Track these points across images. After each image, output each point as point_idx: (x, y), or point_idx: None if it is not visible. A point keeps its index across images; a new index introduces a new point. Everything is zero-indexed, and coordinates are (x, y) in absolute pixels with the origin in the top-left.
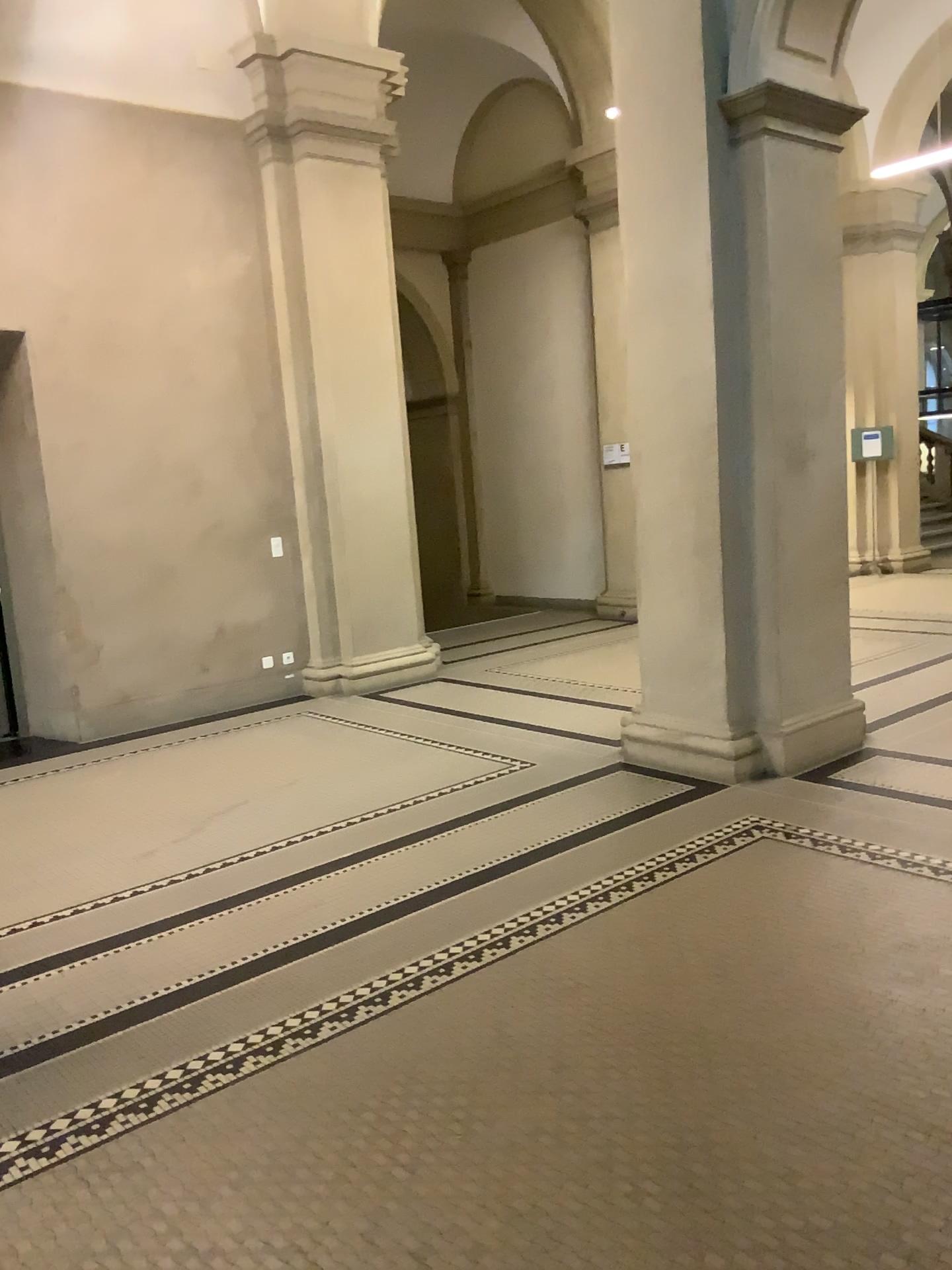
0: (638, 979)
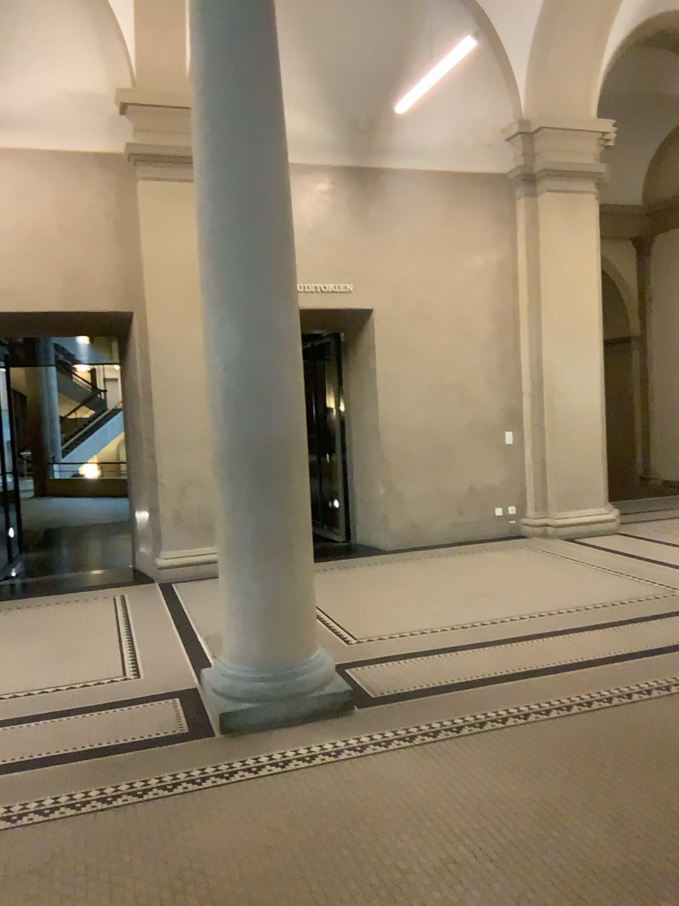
0: None
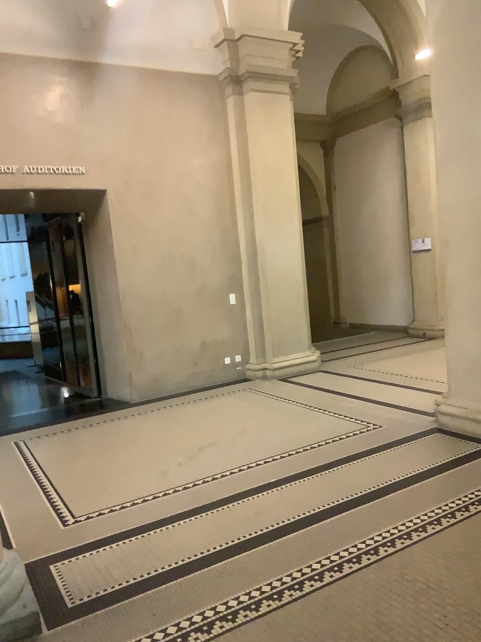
0: (468, 587)
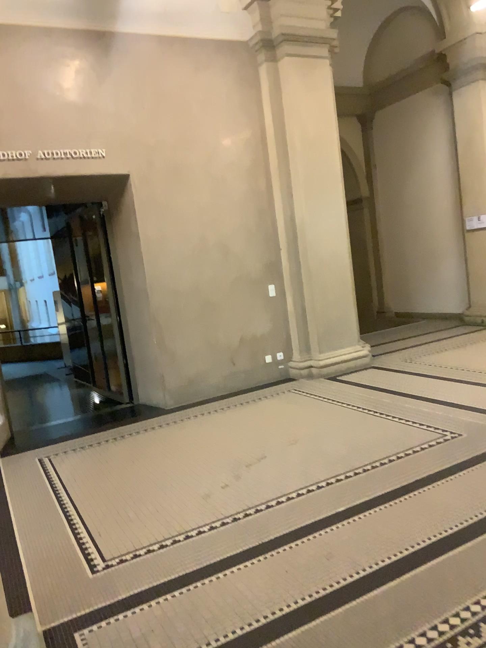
0: None
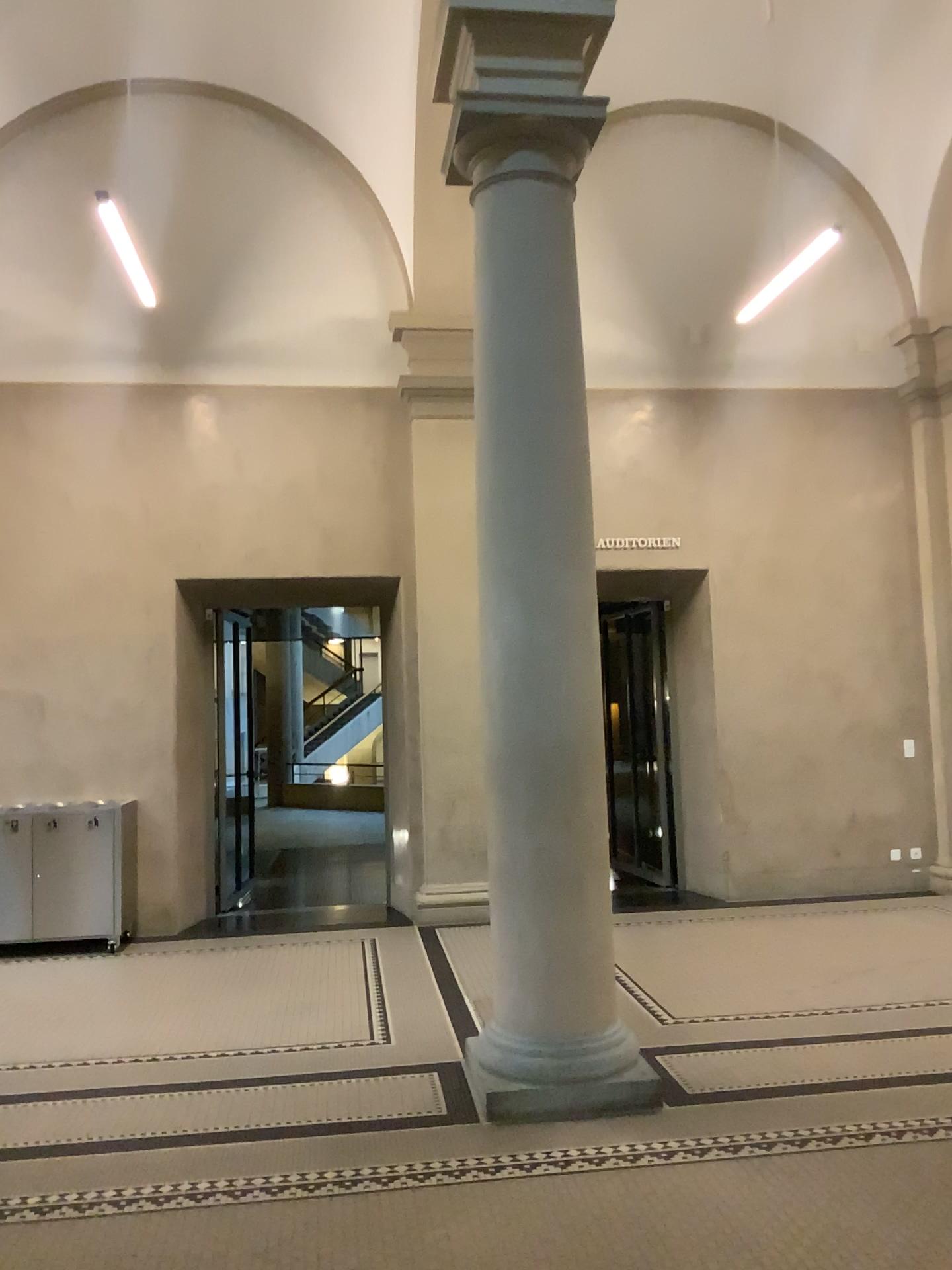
0: None
